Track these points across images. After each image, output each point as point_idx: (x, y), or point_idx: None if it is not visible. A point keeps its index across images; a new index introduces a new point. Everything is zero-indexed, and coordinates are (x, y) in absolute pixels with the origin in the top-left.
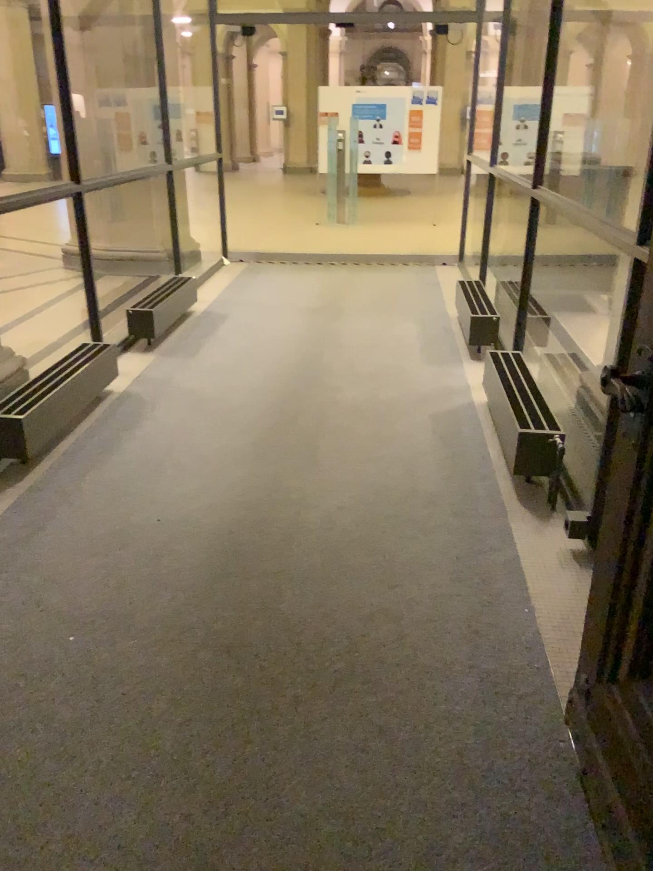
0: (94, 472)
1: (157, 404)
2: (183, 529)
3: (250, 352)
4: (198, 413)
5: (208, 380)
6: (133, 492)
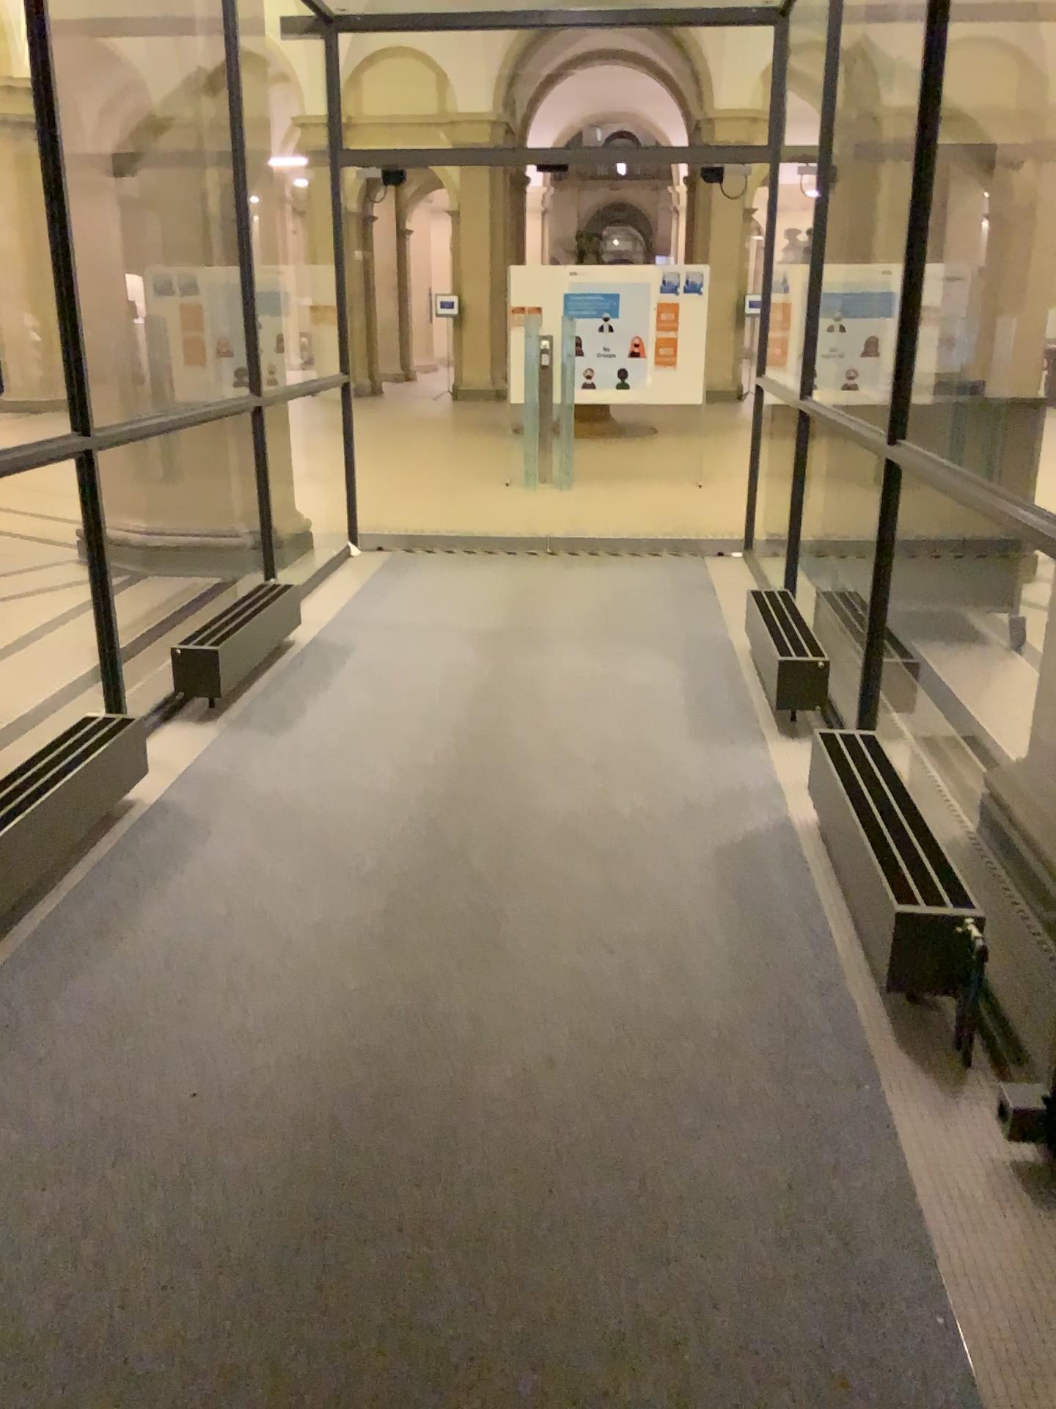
0: (81, 986)
1: (216, 834)
2: (244, 1124)
3: (395, 725)
4: (292, 852)
5: (316, 782)
6: (152, 1031)
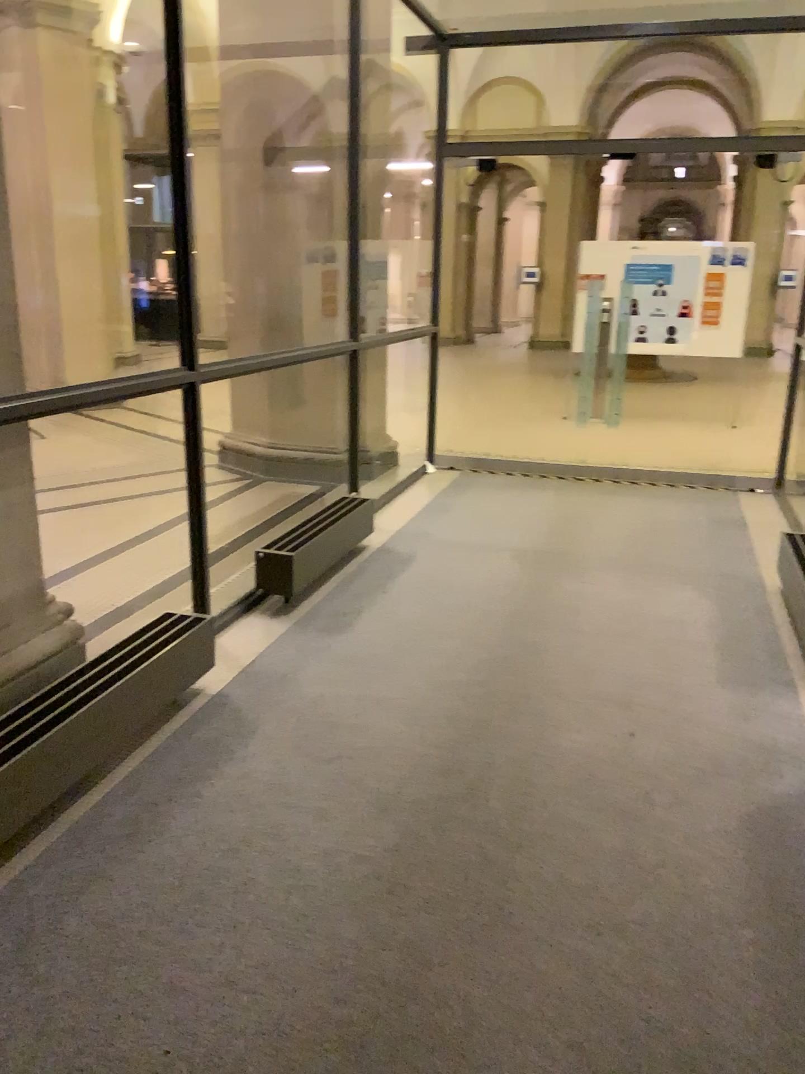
0: (97, 890)
1: (259, 732)
2: None
3: (436, 635)
4: (321, 759)
5: (357, 686)
6: (146, 955)
